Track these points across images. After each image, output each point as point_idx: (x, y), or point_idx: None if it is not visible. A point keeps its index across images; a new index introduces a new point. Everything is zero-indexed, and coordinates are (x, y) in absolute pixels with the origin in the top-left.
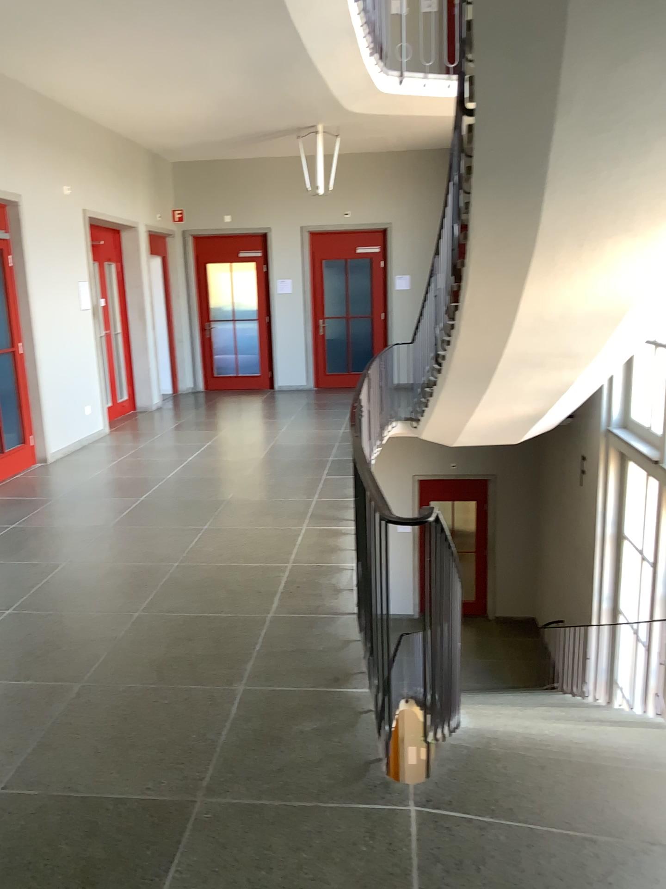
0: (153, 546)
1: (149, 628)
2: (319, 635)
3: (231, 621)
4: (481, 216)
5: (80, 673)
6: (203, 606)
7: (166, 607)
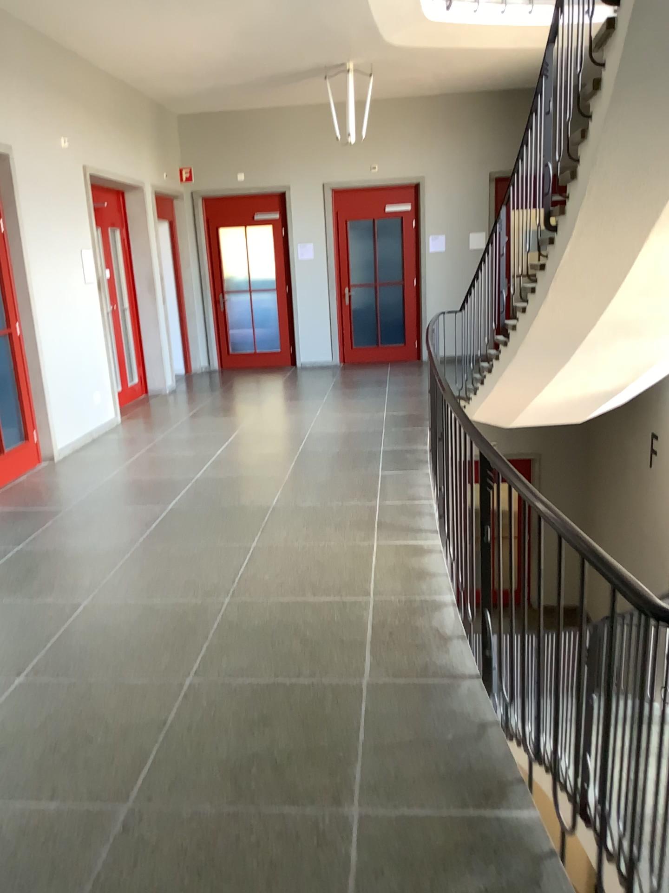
0: (195, 574)
1: (210, 707)
2: (442, 715)
3: (317, 690)
4: (616, 142)
5: (123, 788)
6: (274, 667)
7: (226, 669)
